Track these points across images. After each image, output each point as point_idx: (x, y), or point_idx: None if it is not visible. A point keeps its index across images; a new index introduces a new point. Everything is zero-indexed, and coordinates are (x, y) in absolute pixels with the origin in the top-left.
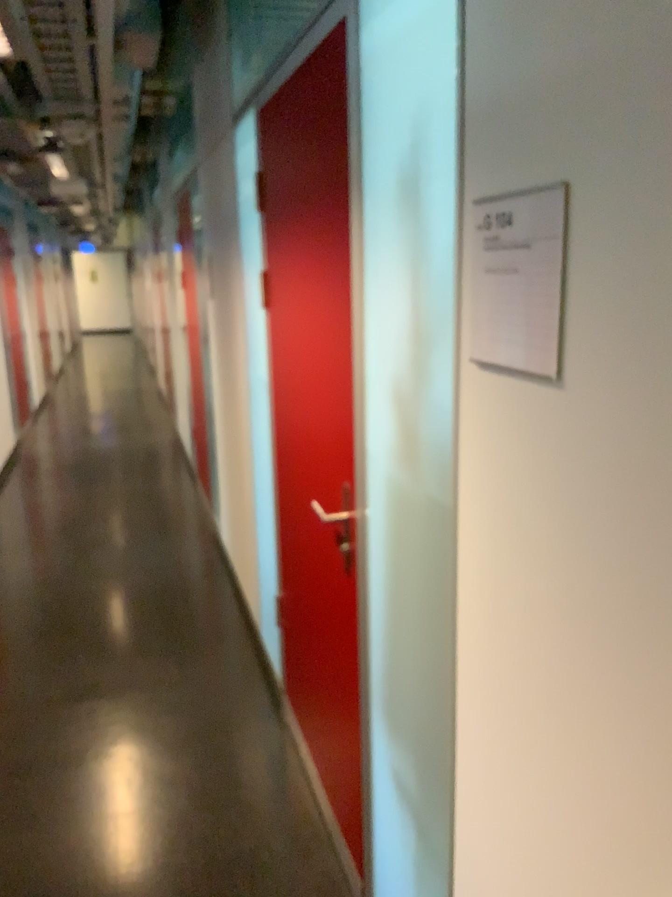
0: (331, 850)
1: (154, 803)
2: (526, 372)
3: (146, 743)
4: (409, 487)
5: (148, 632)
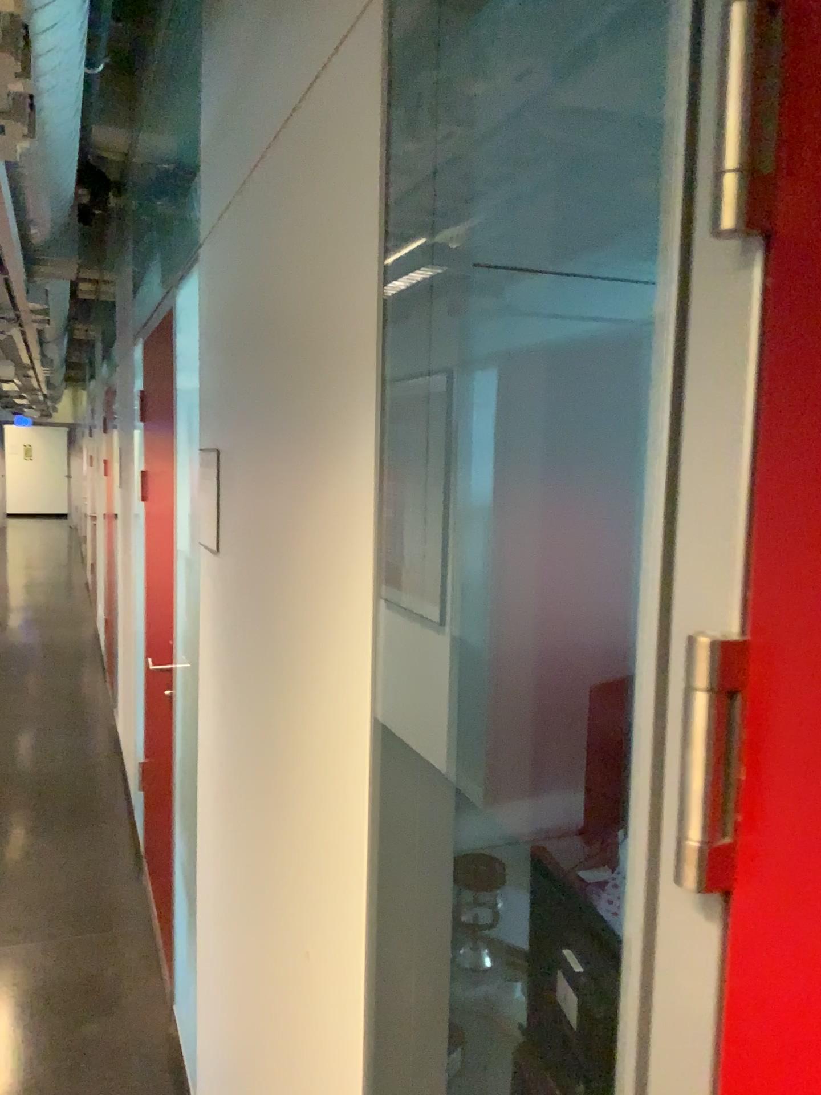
0: (156, 973)
1: (2, 943)
2: (207, 548)
3: (4, 899)
4: (188, 634)
5: (25, 812)
